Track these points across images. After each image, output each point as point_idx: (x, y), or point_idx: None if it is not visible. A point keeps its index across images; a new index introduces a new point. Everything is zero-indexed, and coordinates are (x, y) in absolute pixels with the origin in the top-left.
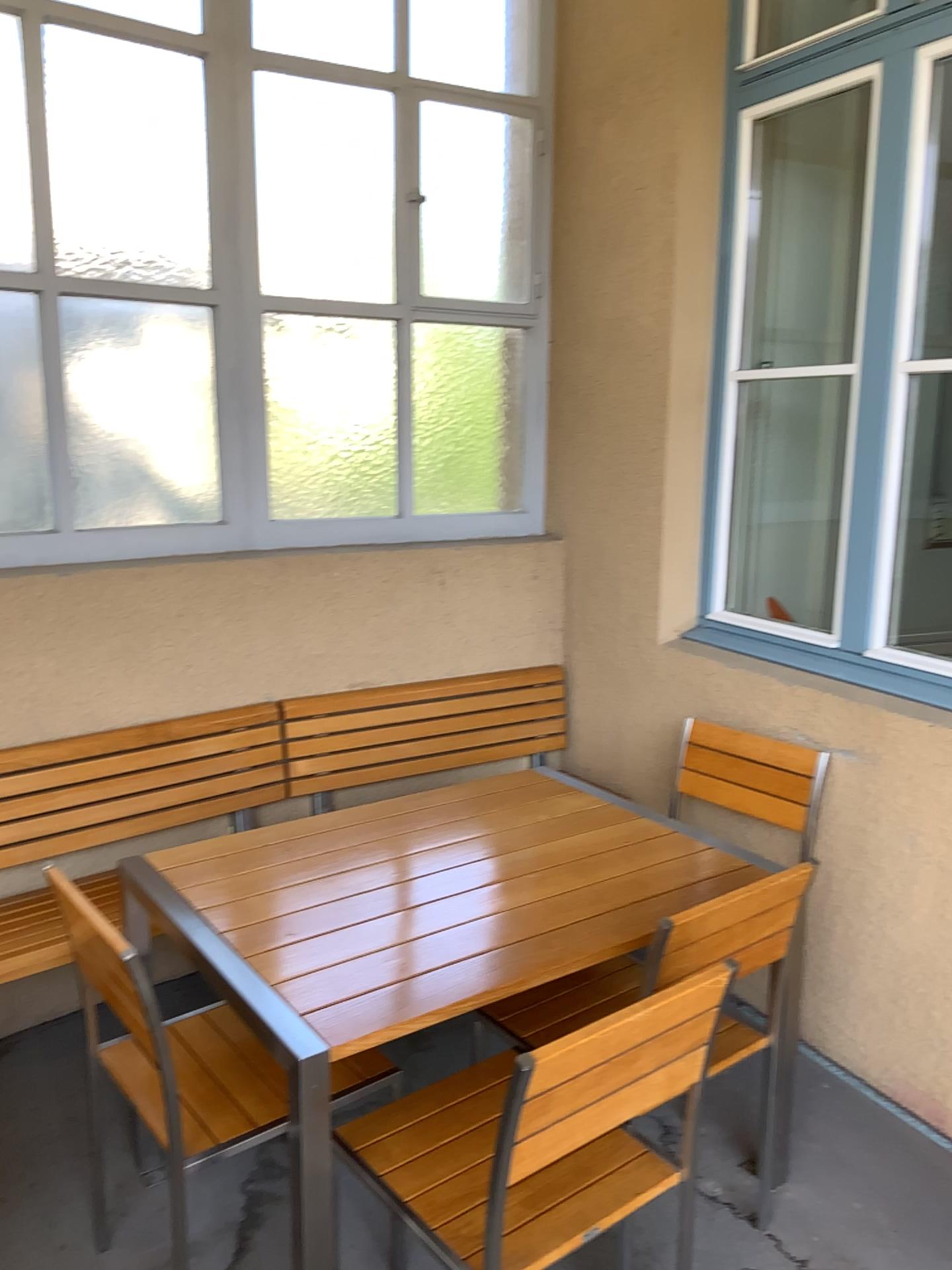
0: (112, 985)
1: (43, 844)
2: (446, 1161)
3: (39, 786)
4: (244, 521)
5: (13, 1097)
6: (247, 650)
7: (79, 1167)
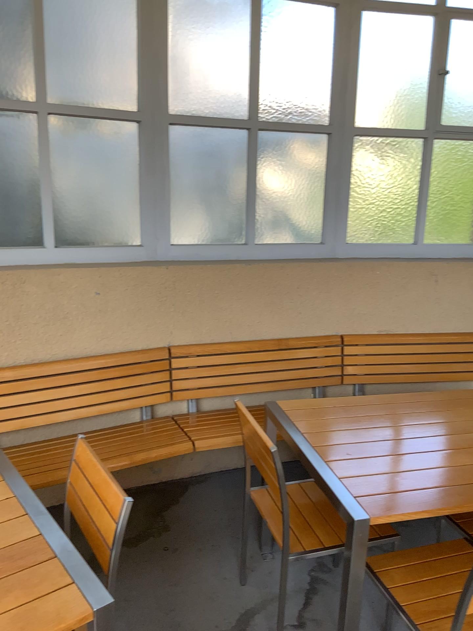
0: (261, 462)
1: (229, 389)
2: (425, 590)
3: (230, 362)
4: (334, 243)
5: (208, 502)
6: (330, 308)
7: (235, 542)
